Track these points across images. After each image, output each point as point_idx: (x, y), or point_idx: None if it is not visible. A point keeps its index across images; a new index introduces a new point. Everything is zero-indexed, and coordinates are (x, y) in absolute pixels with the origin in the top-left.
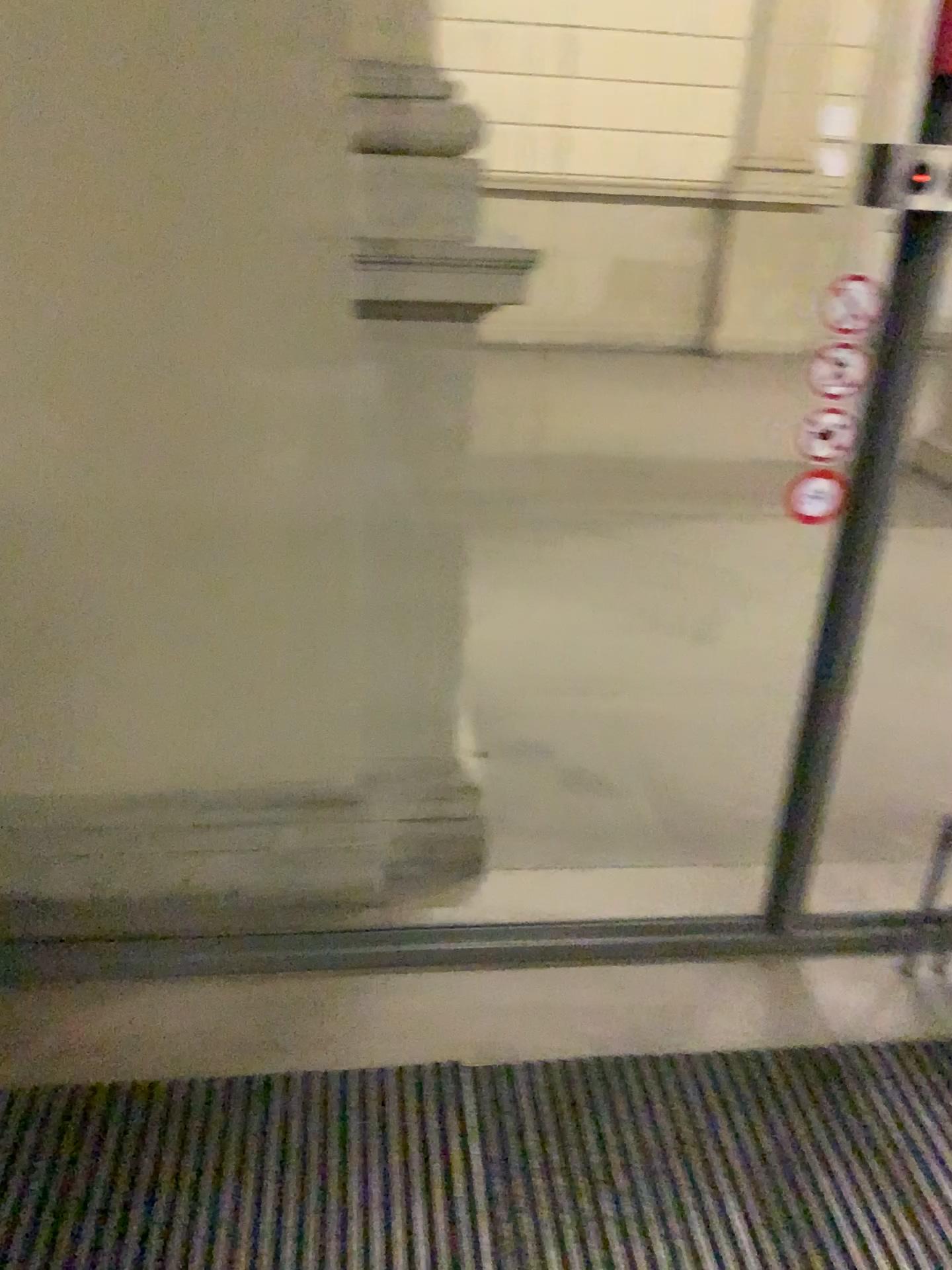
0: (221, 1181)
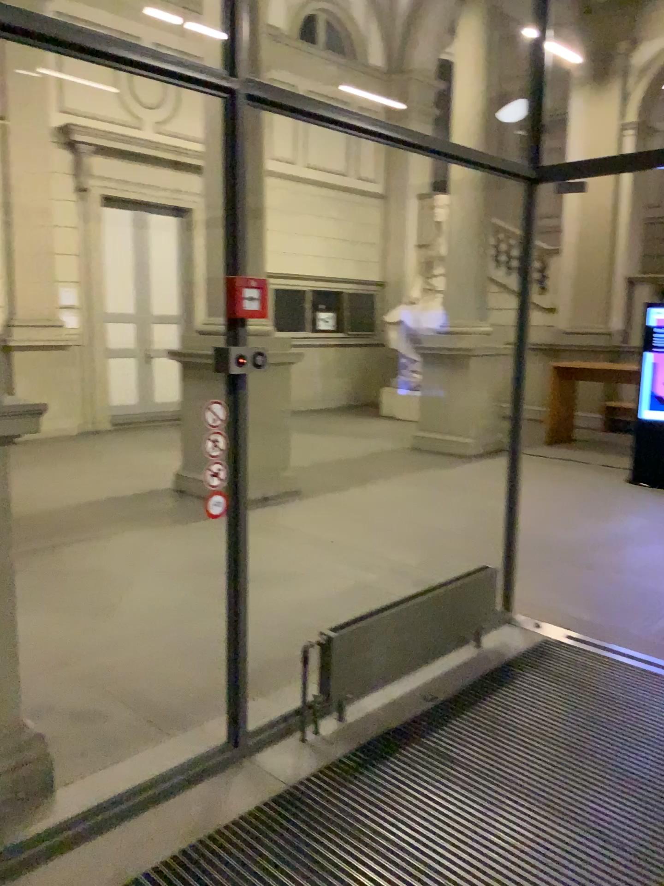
0: None
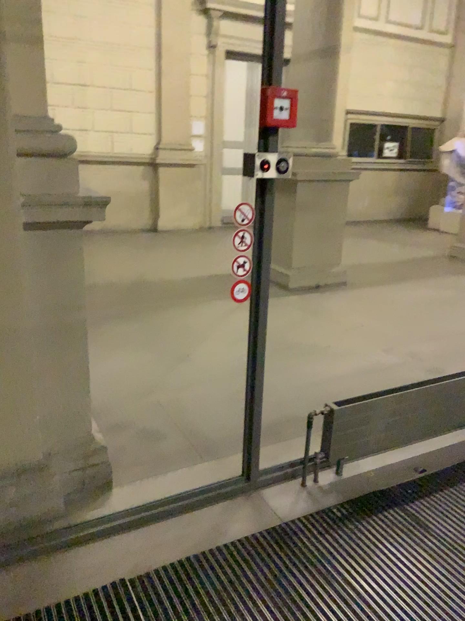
0: None
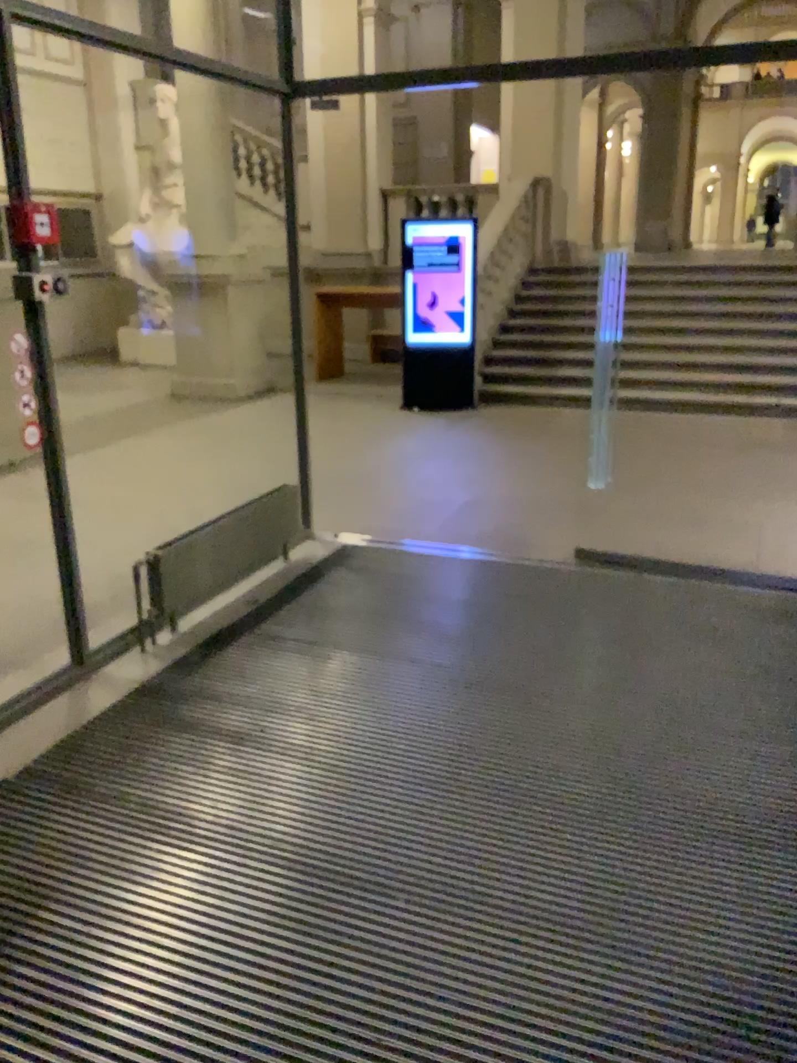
0: (8, 830)
